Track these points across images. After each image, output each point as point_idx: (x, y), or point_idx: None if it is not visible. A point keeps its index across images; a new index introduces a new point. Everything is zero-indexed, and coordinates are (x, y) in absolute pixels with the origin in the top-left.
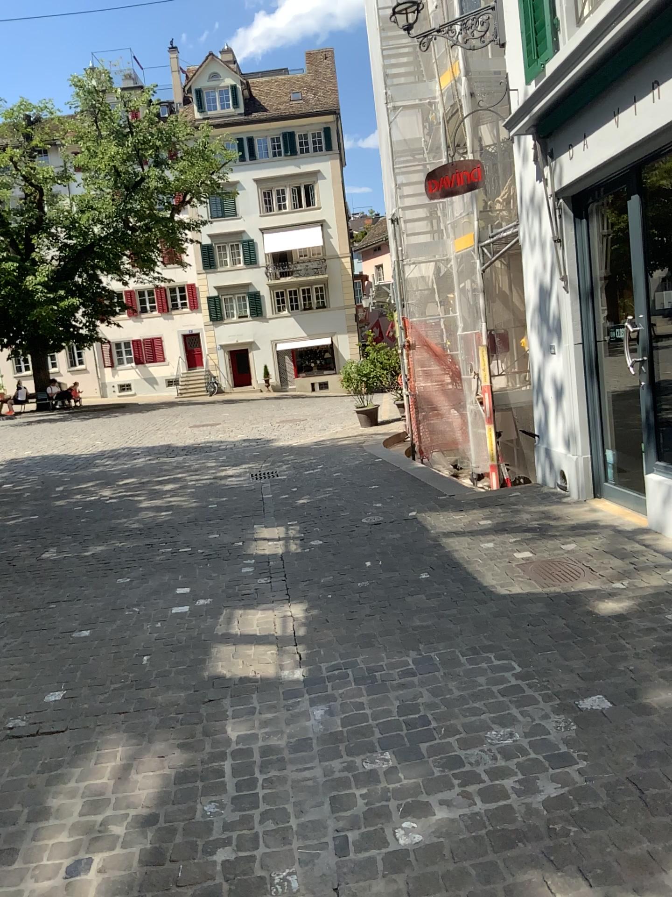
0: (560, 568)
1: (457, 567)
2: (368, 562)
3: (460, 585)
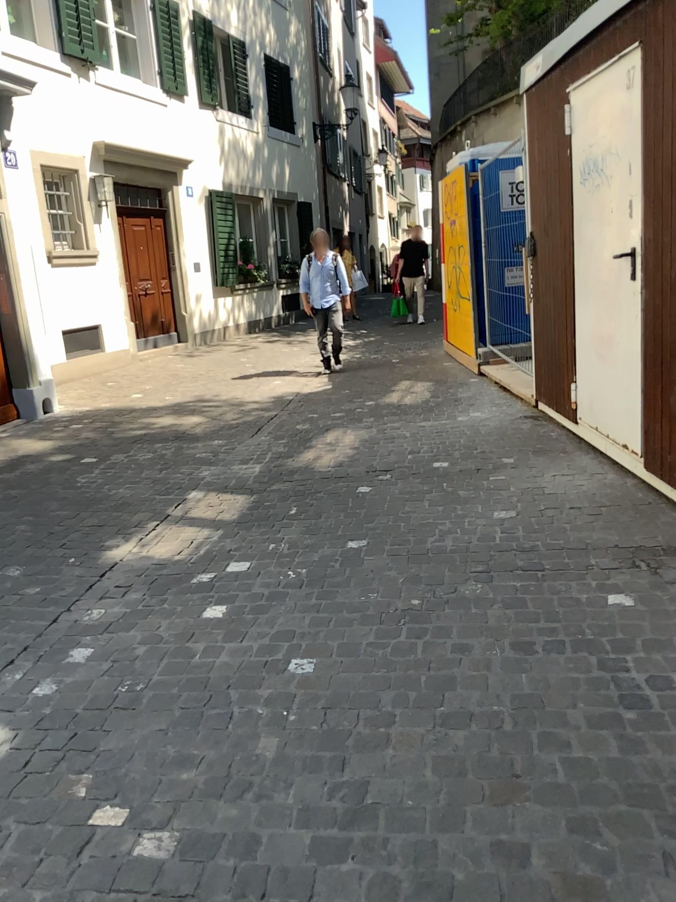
0: None
1: None
2: None
3: None
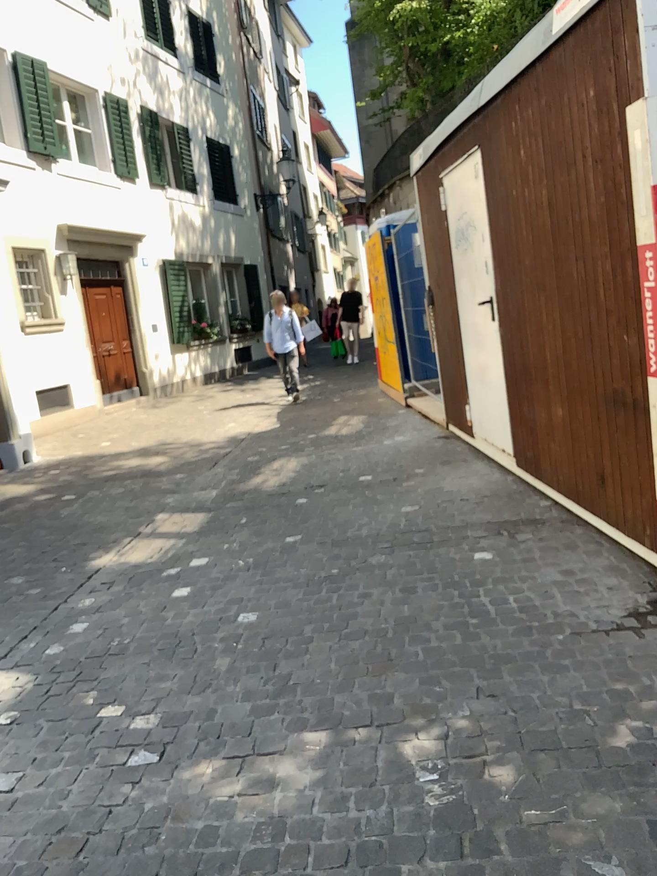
0: None
1: None
2: None
3: None
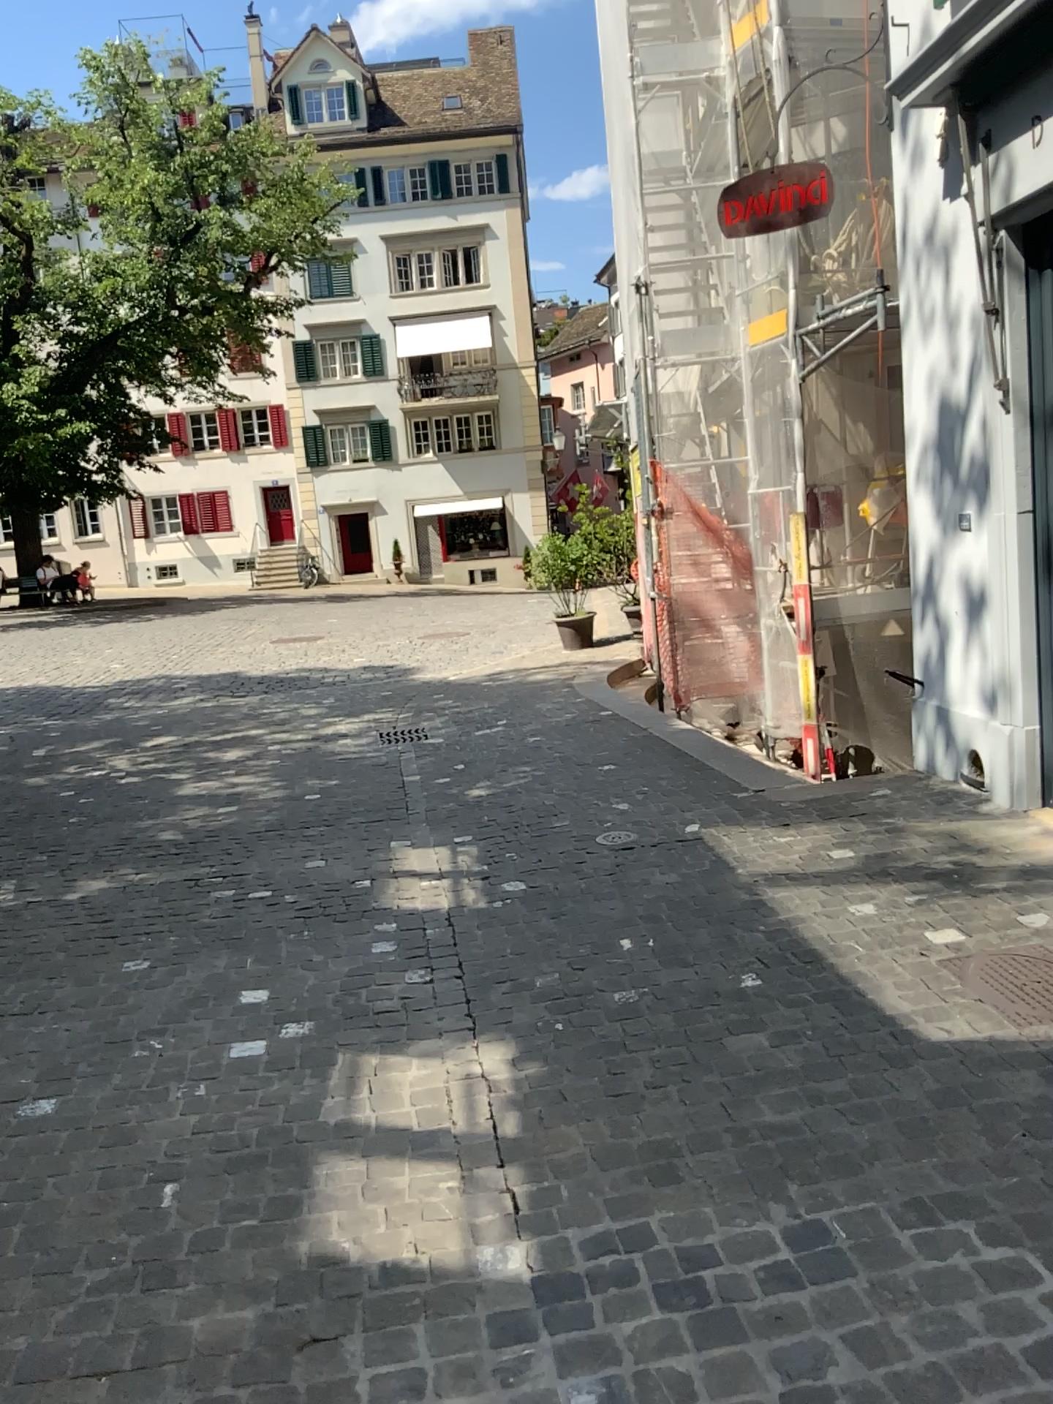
0: (1038, 976)
1: (812, 960)
2: (625, 939)
3: (832, 1009)
